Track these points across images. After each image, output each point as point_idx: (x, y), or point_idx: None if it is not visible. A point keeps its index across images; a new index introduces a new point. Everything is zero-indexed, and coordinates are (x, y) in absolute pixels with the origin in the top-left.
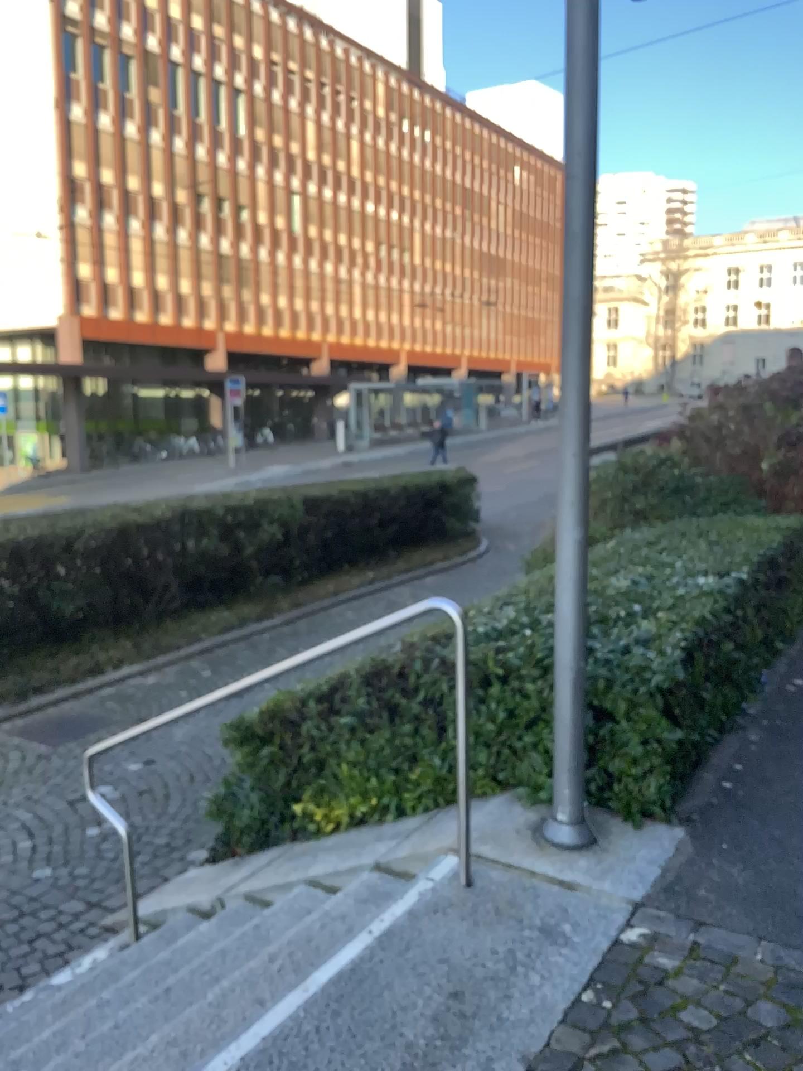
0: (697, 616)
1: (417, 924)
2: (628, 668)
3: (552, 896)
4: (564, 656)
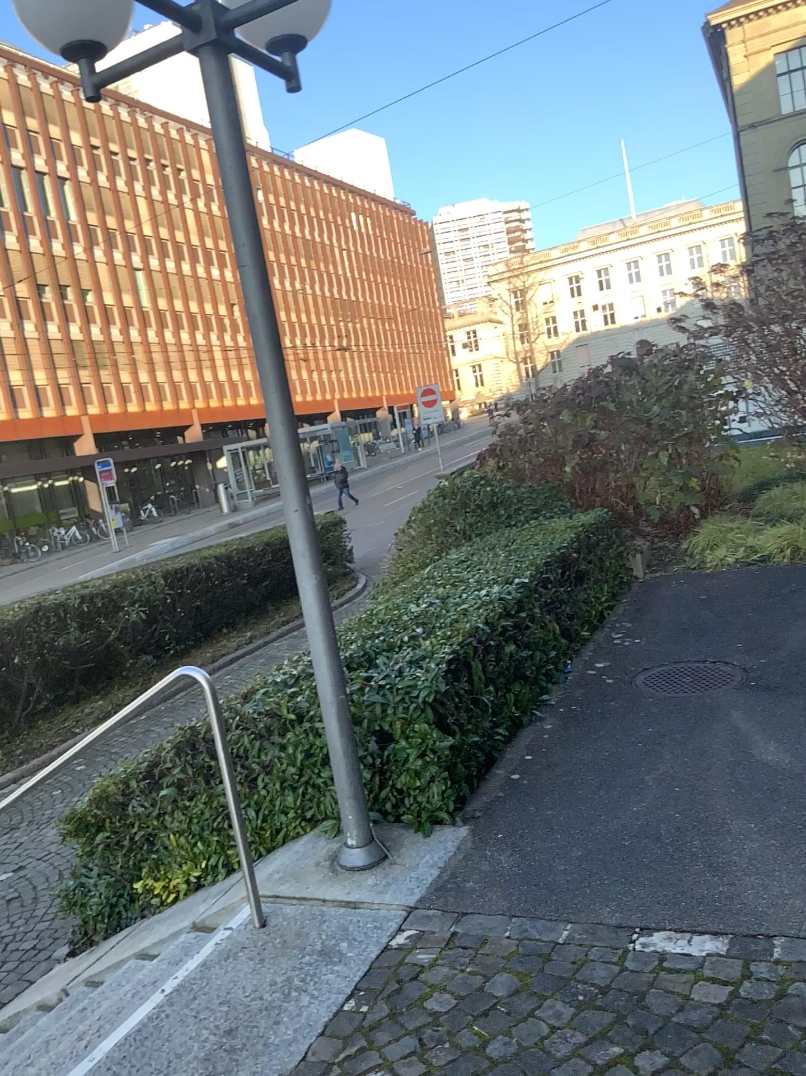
0: (474, 628)
1: (205, 973)
2: (400, 690)
3: (333, 917)
4: (322, 694)
